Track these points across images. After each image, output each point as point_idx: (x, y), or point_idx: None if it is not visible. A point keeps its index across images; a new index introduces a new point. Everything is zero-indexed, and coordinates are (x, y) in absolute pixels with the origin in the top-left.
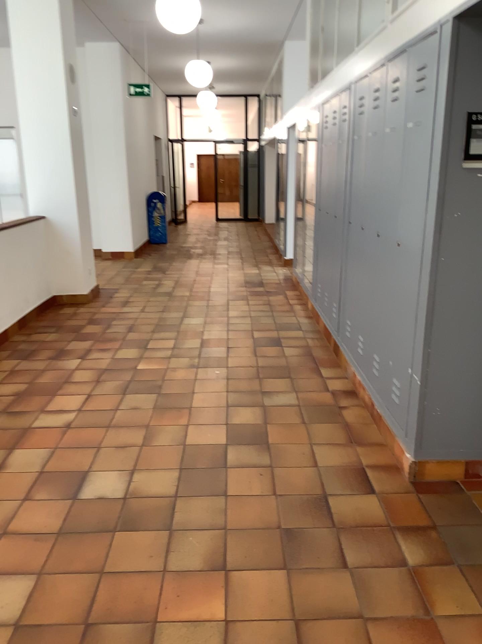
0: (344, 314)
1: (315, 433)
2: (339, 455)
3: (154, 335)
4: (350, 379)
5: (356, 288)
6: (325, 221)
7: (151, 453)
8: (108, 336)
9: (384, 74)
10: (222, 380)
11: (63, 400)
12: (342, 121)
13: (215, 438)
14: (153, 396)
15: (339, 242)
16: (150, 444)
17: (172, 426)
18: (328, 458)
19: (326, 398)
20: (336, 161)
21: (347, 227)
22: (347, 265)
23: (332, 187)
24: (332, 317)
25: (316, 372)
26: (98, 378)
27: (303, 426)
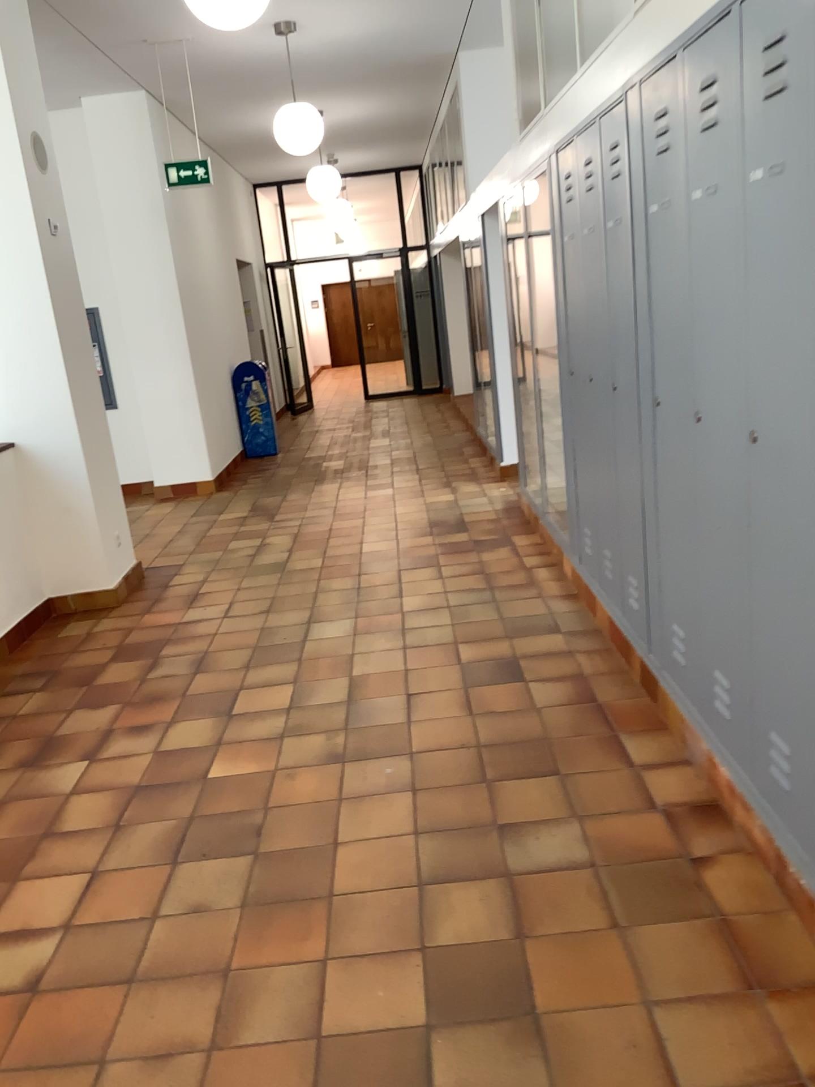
0: (663, 611)
1: (651, 960)
2: (731, 1045)
3: (249, 680)
4: (698, 767)
5: (691, 558)
6: (589, 398)
7: (232, 1080)
8: (150, 691)
9: (736, 33)
10: (402, 796)
11: (30, 900)
12: (612, 177)
13: (398, 1003)
14: (244, 865)
15: (633, 448)
16: (230, 1043)
17: (288, 966)
18: (704, 1059)
19: (653, 833)
20: (604, 269)
21: (651, 415)
22: (661, 501)
23: (600, 327)
24: (628, 607)
25: (615, 752)
26: (118, 816)
27: (615, 937)
